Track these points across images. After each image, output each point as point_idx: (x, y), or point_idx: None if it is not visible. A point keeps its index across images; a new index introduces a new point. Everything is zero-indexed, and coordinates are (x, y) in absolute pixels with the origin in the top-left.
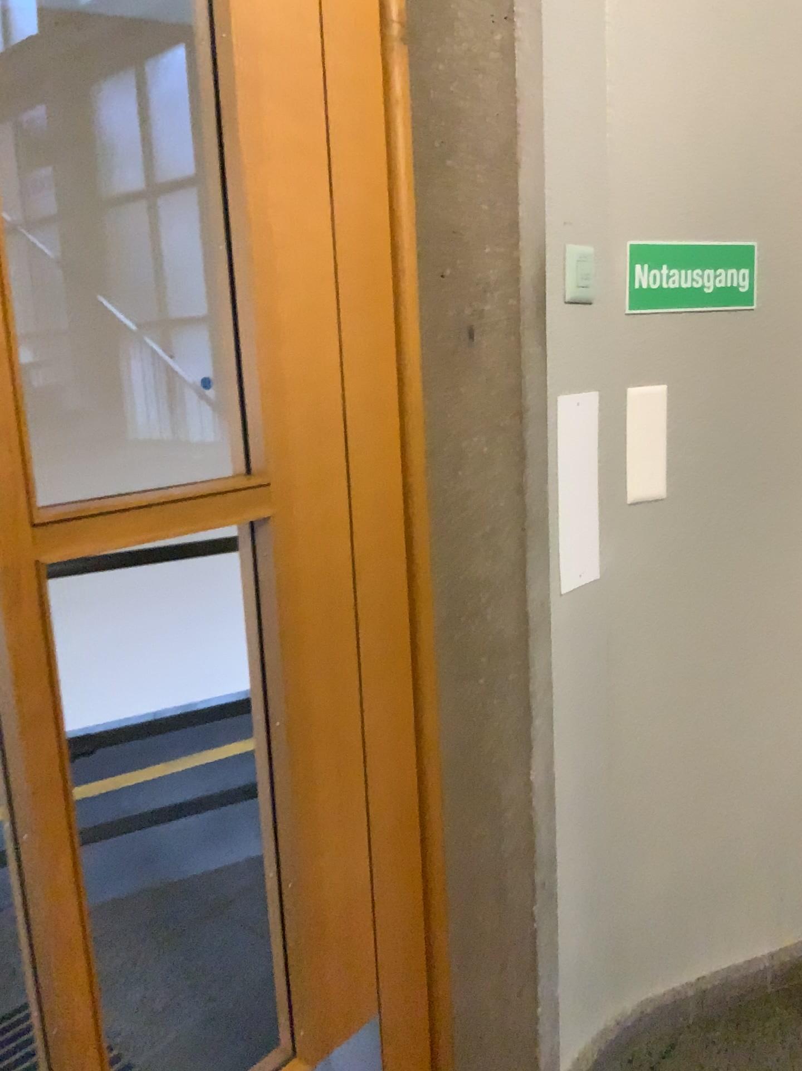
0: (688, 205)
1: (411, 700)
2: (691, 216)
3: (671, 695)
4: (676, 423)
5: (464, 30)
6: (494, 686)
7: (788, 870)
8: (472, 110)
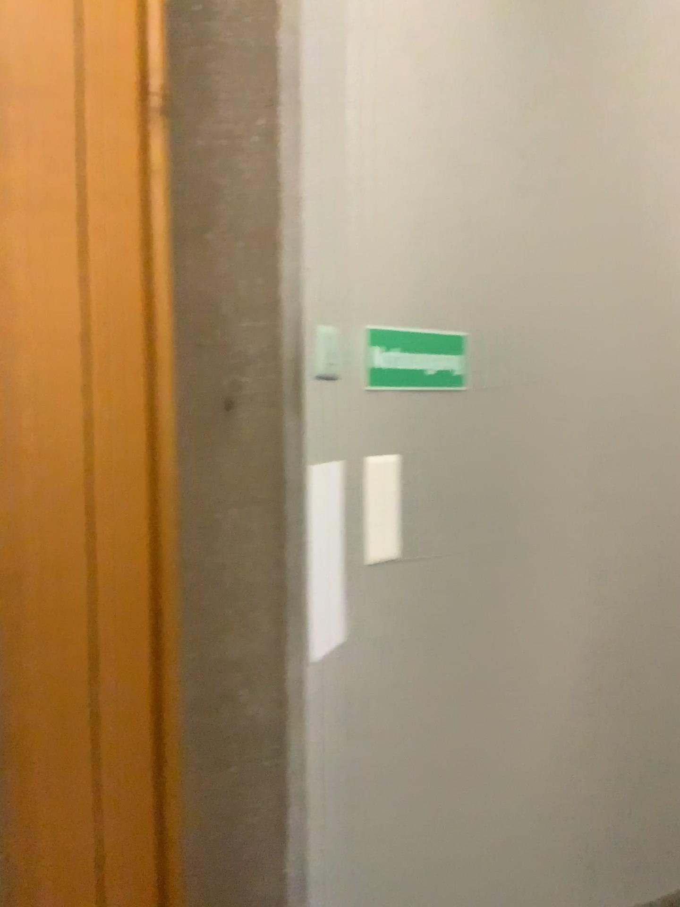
0: (416, 295)
1: (155, 792)
2: (418, 305)
3: (405, 747)
4: (407, 489)
5: (229, 114)
6: (247, 771)
7: (502, 901)
8: (236, 188)
